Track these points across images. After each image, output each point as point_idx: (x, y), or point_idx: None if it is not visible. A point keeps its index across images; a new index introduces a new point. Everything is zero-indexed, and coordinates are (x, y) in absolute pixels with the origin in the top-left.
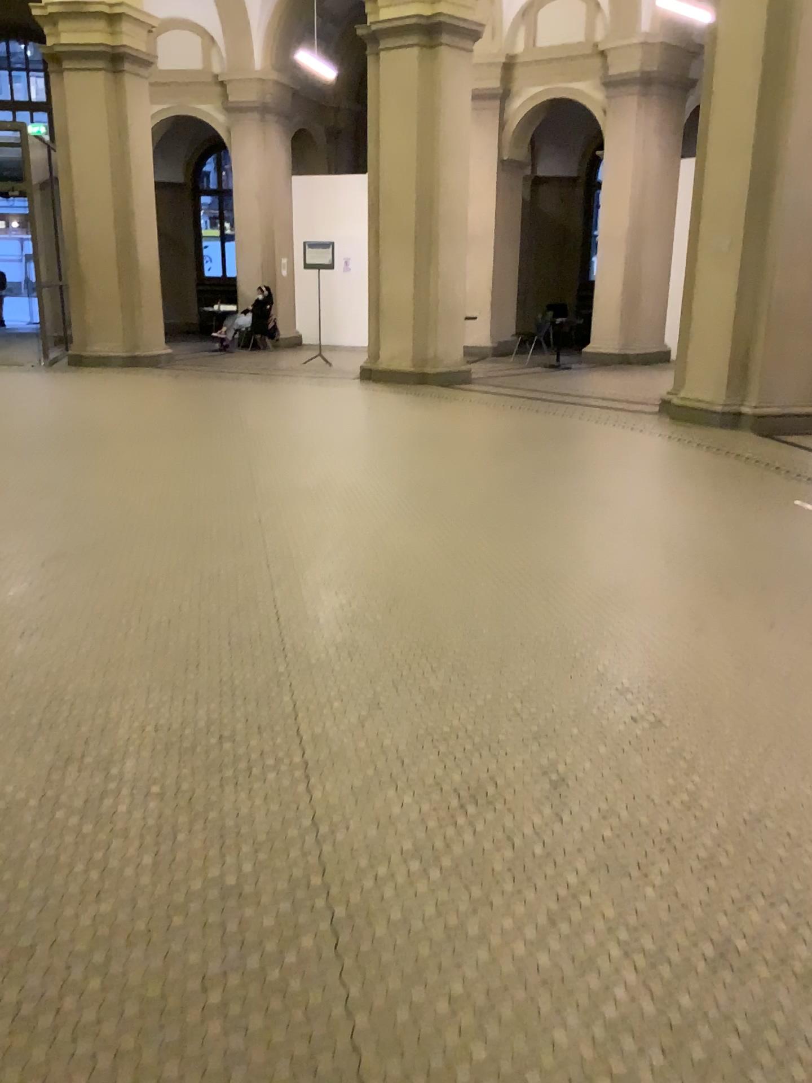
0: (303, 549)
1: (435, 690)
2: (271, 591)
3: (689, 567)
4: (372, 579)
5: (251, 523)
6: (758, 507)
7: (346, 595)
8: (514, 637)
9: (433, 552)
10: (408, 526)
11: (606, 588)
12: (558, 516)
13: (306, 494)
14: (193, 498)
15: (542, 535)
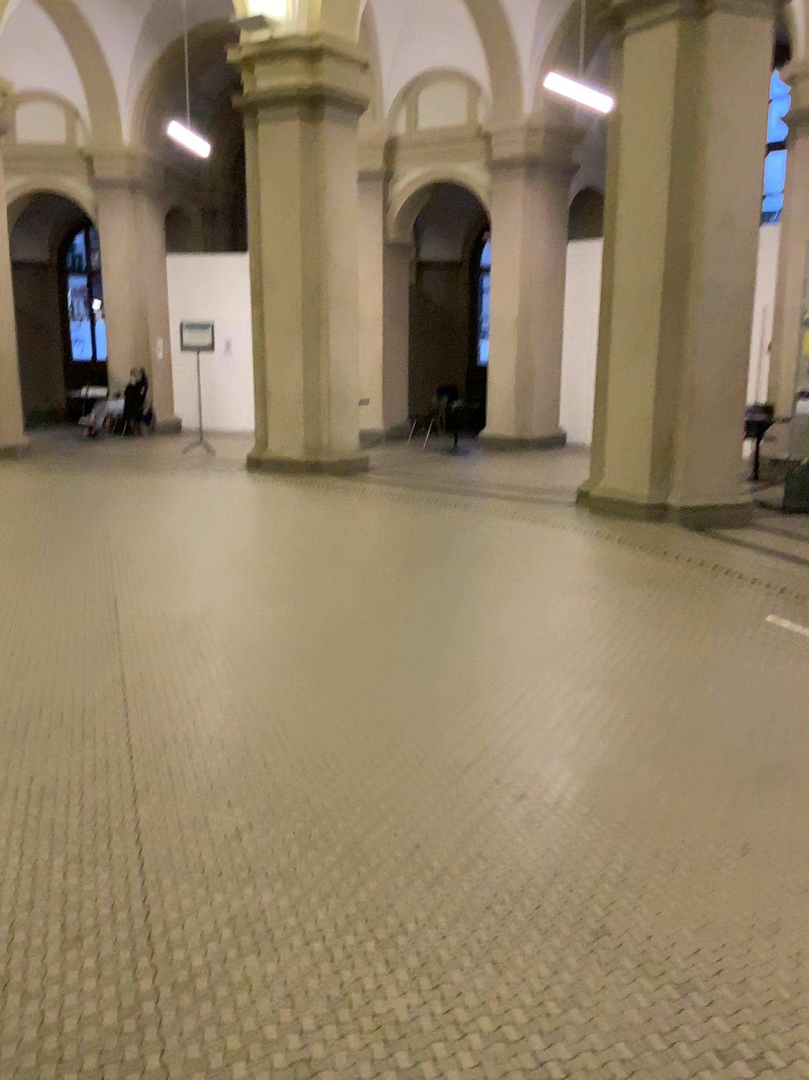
0: (182, 727)
1: (395, 1012)
2: (136, 808)
3: (685, 728)
4: (280, 777)
5: (112, 685)
6: (731, 629)
7: (245, 809)
8: (493, 876)
9: (357, 721)
10: (319, 680)
11: (594, 772)
12: (504, 654)
13: (186, 634)
14: (35, 648)
15: (492, 686)
